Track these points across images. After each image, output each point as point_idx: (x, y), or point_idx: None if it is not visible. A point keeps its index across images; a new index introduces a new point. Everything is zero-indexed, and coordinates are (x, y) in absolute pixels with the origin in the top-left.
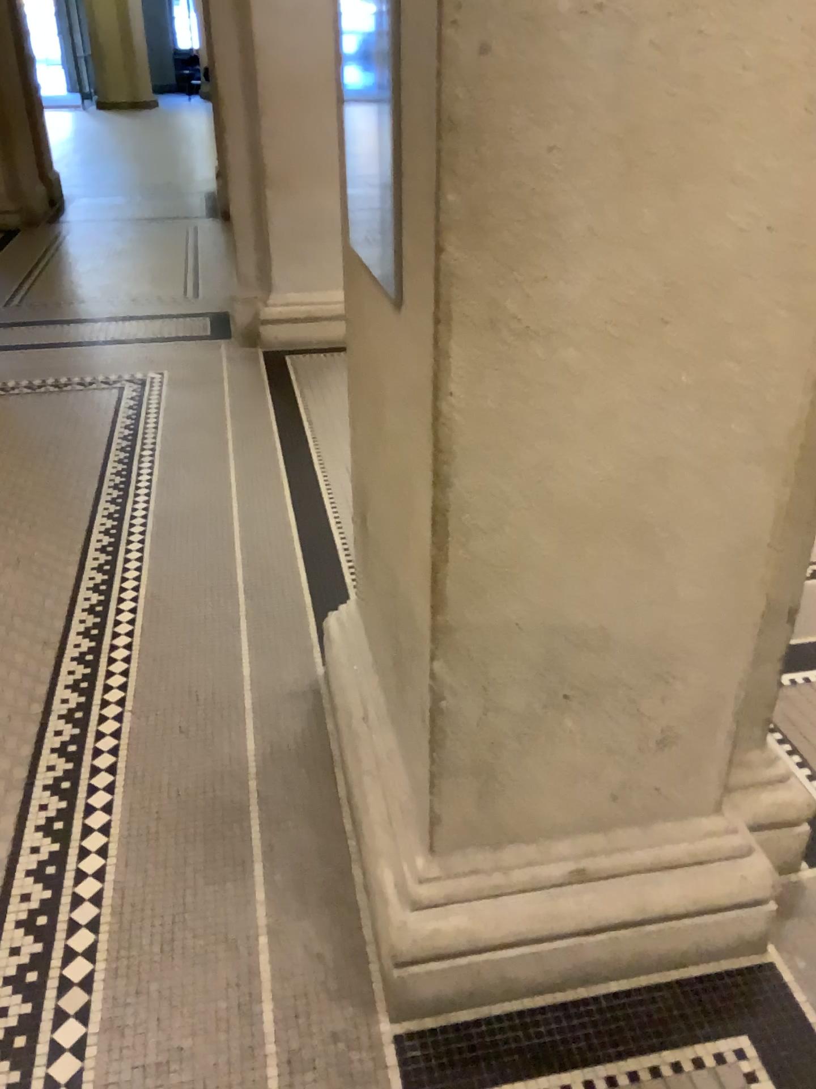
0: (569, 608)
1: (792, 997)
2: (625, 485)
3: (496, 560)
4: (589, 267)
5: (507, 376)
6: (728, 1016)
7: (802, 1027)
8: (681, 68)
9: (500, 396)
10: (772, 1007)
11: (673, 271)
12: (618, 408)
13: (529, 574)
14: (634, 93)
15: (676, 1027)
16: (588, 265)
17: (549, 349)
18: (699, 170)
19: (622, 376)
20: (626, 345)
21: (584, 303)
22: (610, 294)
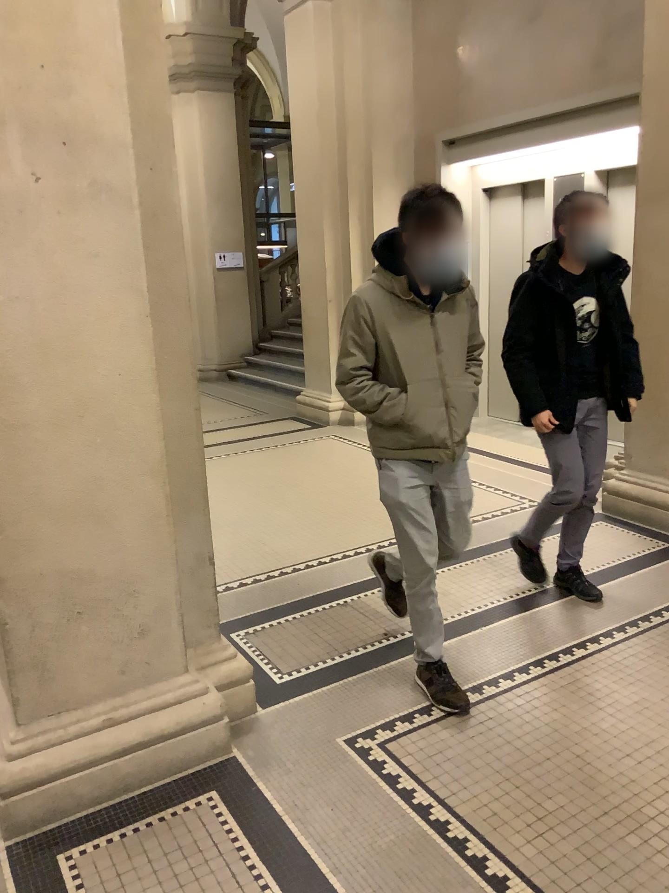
0: (64, 563)
1: (240, 772)
2: (78, 494)
3: (15, 540)
4: (33, 394)
5: (3, 446)
6: (204, 791)
7: (243, 784)
8: (56, 313)
9: (0, 456)
10: (229, 780)
11: (74, 393)
12: (65, 456)
13: (36, 545)
14: (37, 324)
15: (173, 803)
16: (32, 393)
17: (21, 432)
18: (75, 351)
19: (63, 441)
20: (60, 427)
21: (34, 410)
22: (46, 405)
